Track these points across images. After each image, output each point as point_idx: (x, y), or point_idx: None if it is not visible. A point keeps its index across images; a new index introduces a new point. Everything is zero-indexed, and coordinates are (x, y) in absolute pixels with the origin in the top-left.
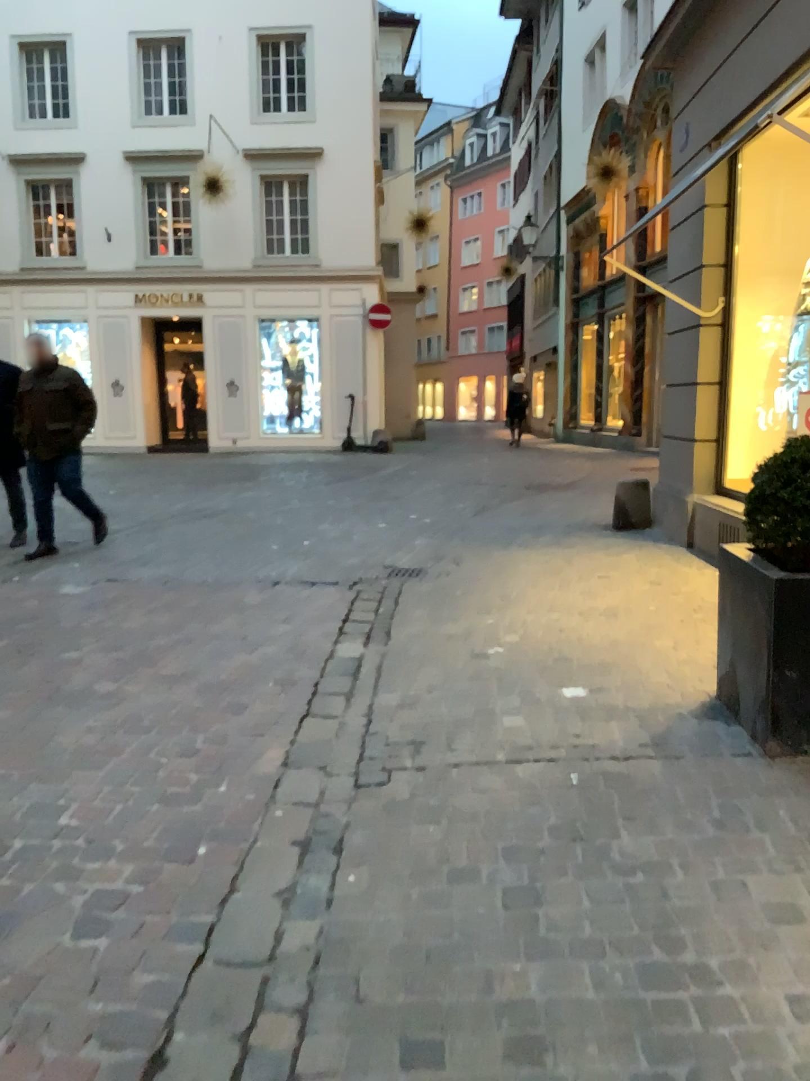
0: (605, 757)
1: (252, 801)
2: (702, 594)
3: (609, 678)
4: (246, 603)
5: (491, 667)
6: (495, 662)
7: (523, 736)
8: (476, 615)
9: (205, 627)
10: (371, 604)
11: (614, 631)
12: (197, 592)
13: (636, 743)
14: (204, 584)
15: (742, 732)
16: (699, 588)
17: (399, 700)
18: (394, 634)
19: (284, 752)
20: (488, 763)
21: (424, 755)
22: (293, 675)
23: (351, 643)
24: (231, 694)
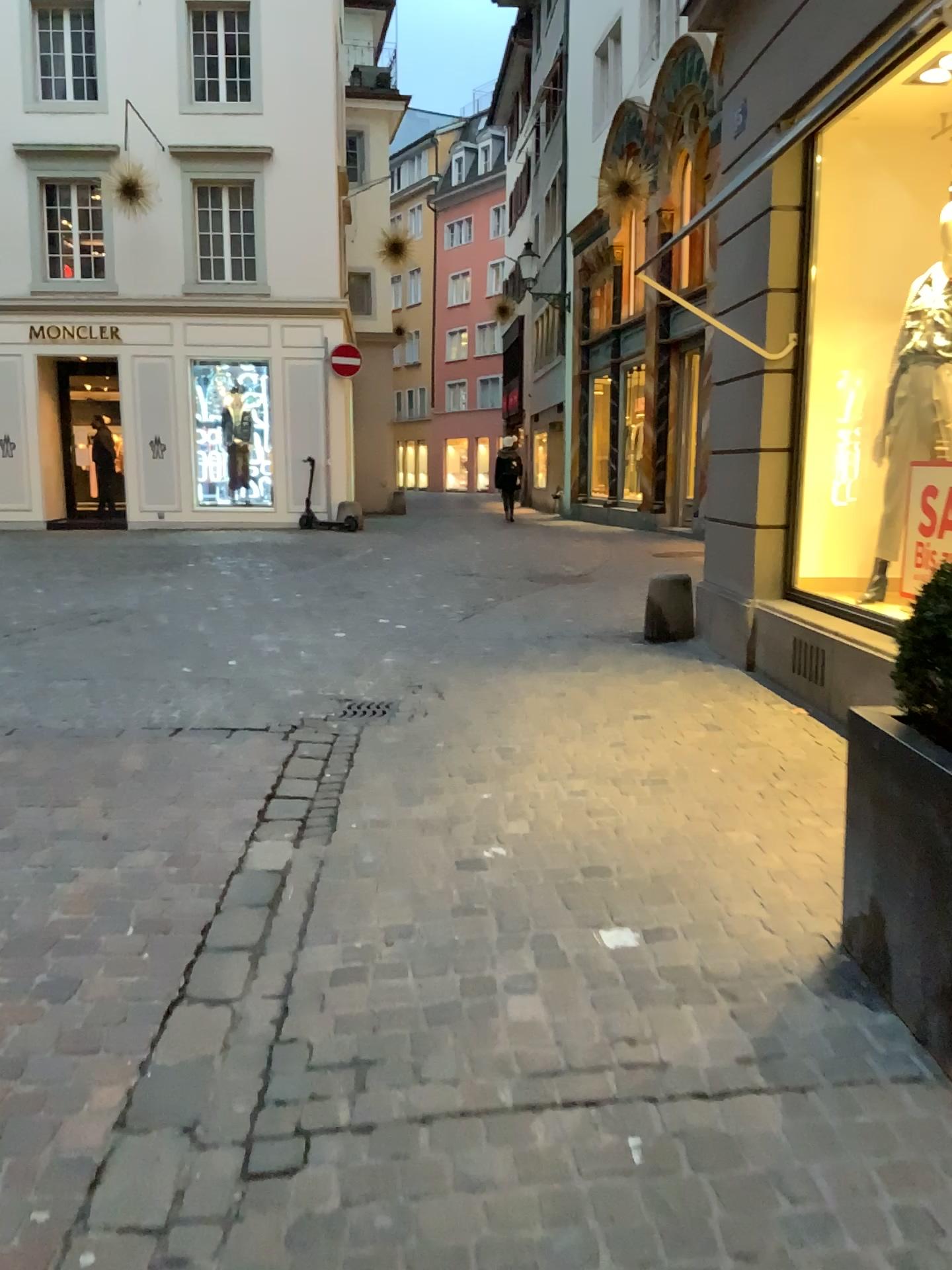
0: (685, 1097)
1: (40, 1234)
2: (782, 747)
3: (671, 911)
4: (122, 770)
5: (487, 890)
6: (493, 881)
7: (544, 1045)
8: (466, 788)
9: (49, 818)
10: (311, 770)
11: (668, 815)
12: (52, 753)
13: (733, 1061)
14: (68, 737)
15: (905, 1034)
16: (777, 737)
17: (339, 961)
18: (341, 826)
19: (126, 1096)
20: (485, 1113)
21: (374, 1093)
22: (172, 910)
23: (274, 843)
24: (60, 958)
